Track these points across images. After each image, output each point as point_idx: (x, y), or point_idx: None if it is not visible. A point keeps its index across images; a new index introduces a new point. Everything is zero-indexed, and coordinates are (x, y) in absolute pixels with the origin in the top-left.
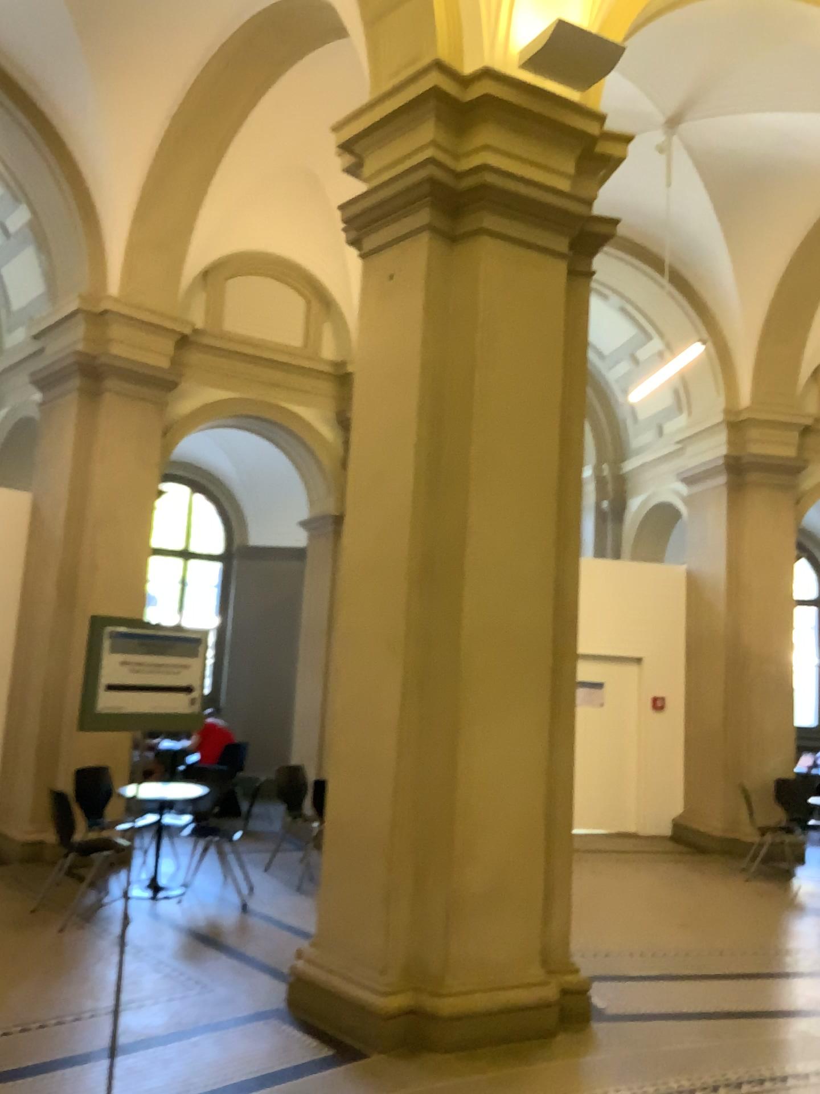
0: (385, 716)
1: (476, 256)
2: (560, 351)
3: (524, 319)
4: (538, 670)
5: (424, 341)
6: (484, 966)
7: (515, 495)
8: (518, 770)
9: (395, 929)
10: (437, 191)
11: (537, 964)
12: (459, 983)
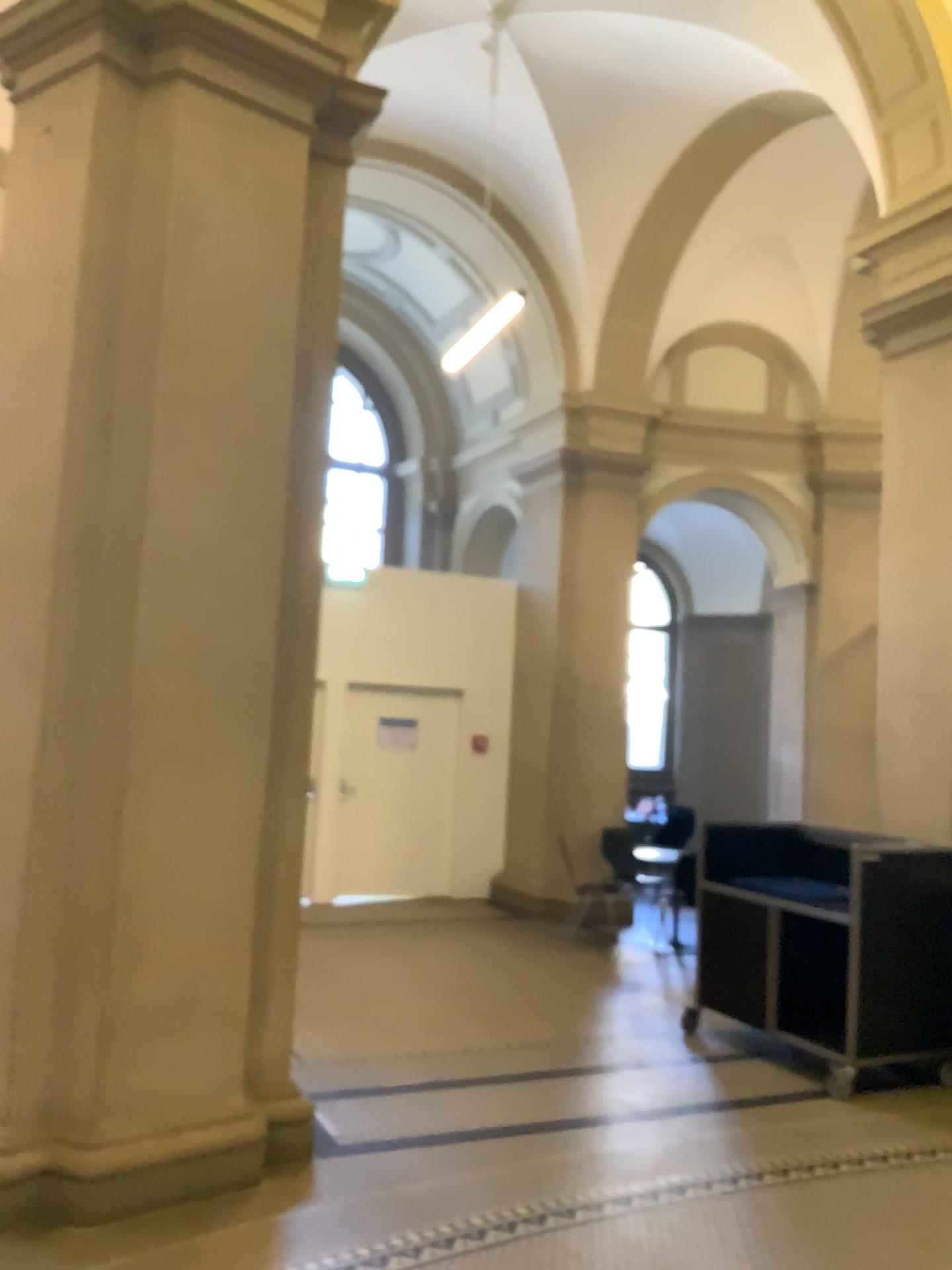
0: (18, 769)
1: (173, 112)
2: (298, 265)
3: (246, 213)
4: (256, 703)
5: (88, 228)
6: (156, 1109)
7: (224, 460)
8: (220, 839)
9: (25, 1068)
10: (114, 8)
11: (236, 1097)
12: (116, 1135)
